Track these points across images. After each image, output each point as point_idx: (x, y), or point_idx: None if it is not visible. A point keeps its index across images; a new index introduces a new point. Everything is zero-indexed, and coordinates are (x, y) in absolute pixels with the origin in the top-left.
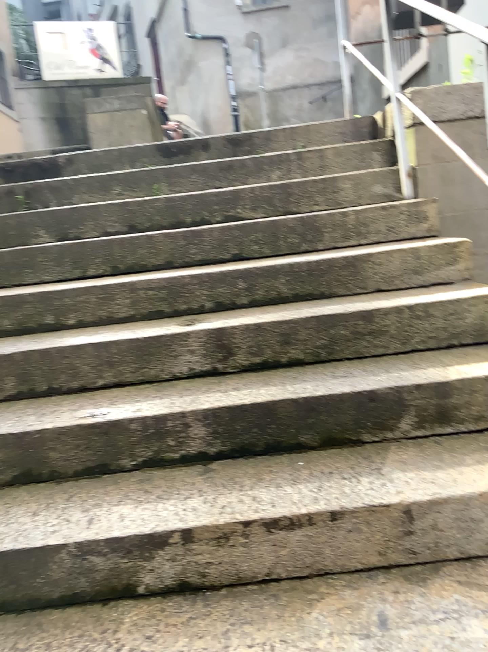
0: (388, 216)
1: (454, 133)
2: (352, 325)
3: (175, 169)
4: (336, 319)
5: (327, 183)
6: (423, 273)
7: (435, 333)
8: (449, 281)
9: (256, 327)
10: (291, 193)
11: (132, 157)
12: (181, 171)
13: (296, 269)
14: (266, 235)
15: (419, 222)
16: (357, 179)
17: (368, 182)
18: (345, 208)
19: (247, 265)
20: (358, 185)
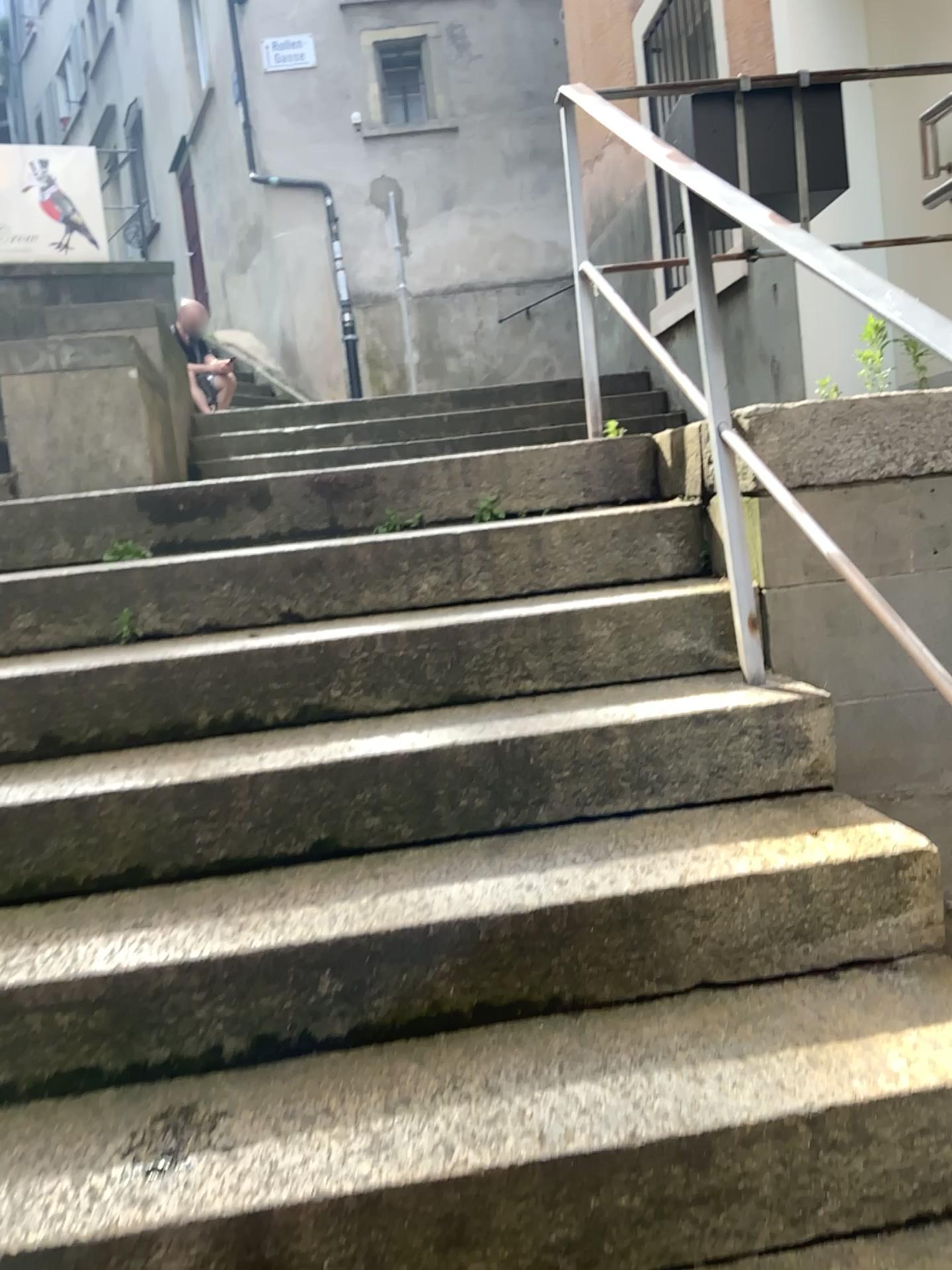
0: (714, 738)
1: (857, 515)
2: (648, 1180)
3: (178, 564)
4: (601, 1164)
5: (554, 624)
6: (819, 936)
7: (886, 1195)
8: (890, 959)
9: (362, 1199)
10: (466, 655)
11: (74, 529)
12: (192, 572)
13: (480, 936)
14: (401, 795)
15: (789, 753)
16: (627, 617)
17: (655, 628)
18: (603, 706)
19: (347, 922)
20: (629, 632)
